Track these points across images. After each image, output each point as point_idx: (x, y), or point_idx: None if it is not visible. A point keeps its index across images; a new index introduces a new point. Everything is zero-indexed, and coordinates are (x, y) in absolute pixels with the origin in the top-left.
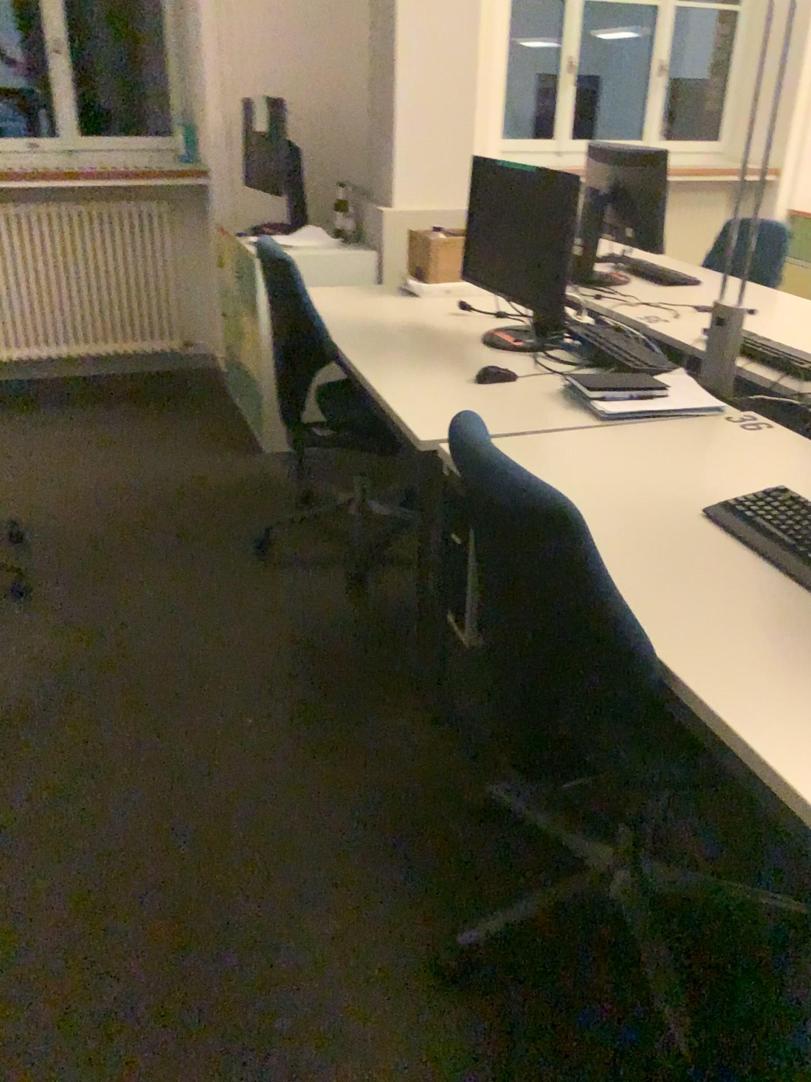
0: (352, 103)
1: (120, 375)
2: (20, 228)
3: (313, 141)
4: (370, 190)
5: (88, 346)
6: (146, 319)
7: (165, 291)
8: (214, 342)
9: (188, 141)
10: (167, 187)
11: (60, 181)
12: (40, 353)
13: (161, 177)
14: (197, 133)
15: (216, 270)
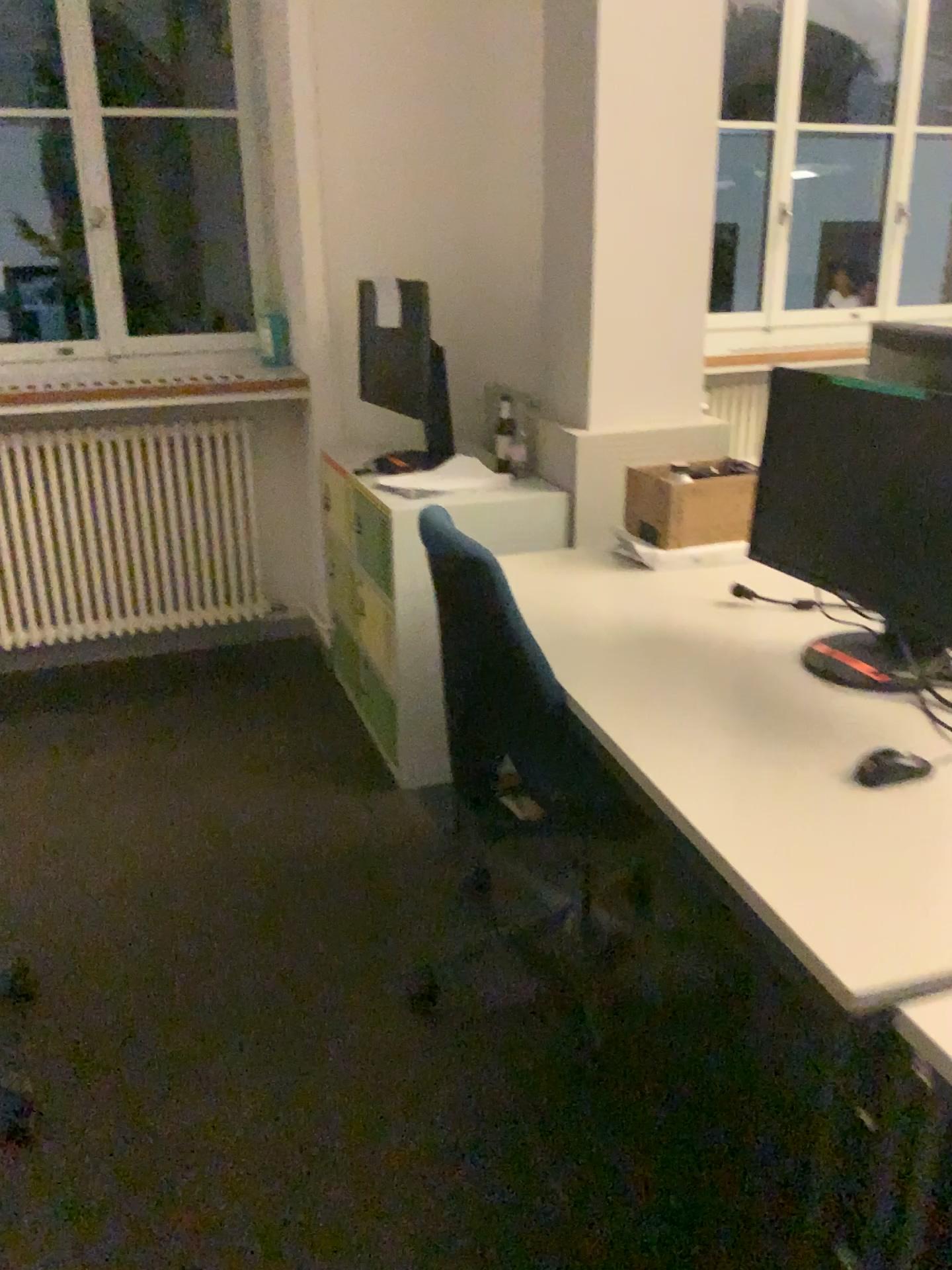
0: (510, 281)
1: (184, 664)
2: (44, 472)
3: (454, 334)
4: (539, 398)
5: (138, 627)
6: (219, 583)
7: (246, 544)
8: (314, 610)
9: (277, 339)
10: (249, 403)
11: (100, 405)
12: (71, 641)
13: (240, 391)
14: (289, 329)
15: (317, 511)
